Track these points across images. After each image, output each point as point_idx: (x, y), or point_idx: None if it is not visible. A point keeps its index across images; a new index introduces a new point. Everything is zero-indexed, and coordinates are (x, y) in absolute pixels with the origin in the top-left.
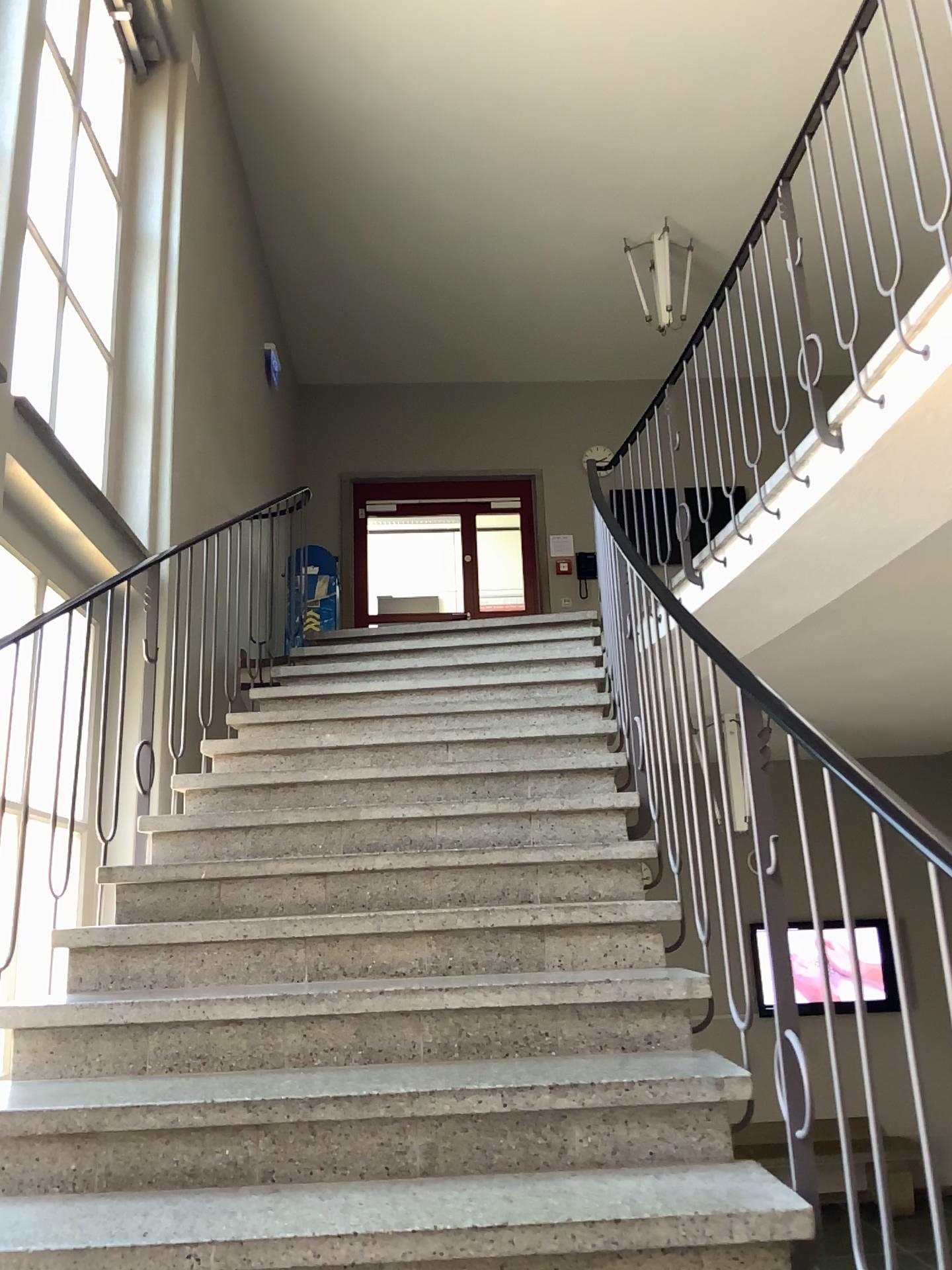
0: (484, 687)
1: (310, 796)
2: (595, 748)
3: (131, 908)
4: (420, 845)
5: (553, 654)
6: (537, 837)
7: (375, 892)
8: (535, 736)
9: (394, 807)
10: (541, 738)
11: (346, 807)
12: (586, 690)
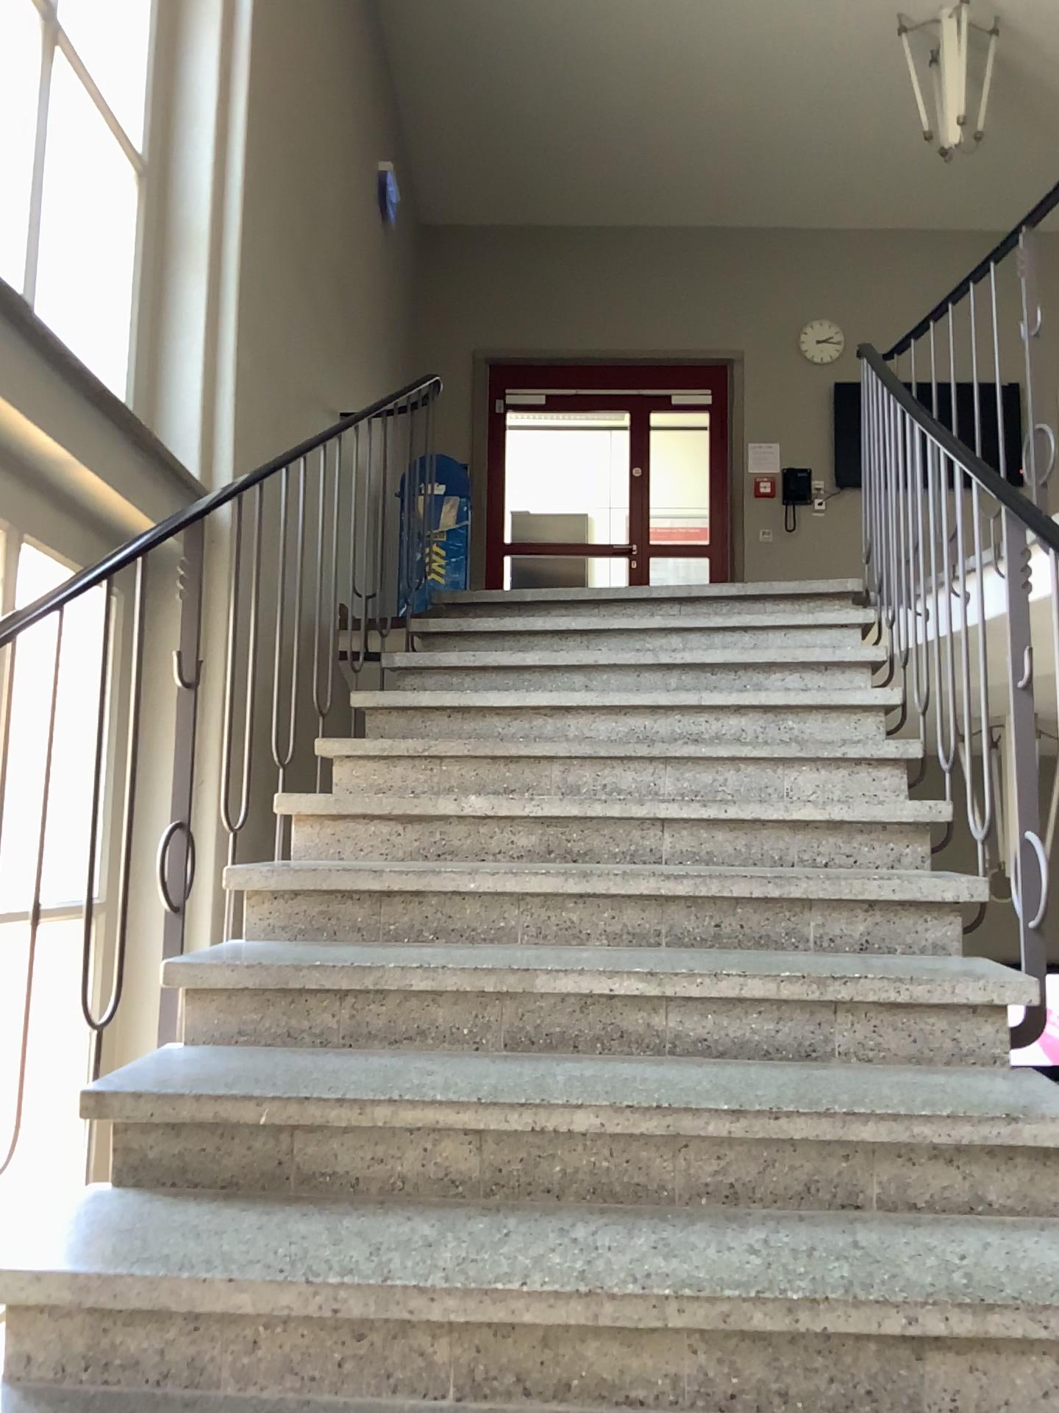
0: (710, 711)
1: (447, 913)
2: (910, 844)
3: (139, 1162)
4: (640, 1046)
5: (808, 654)
6: (847, 1042)
7: (573, 1171)
8: (806, 813)
9: (587, 949)
10: (815, 817)
11: (507, 942)
12: (874, 725)
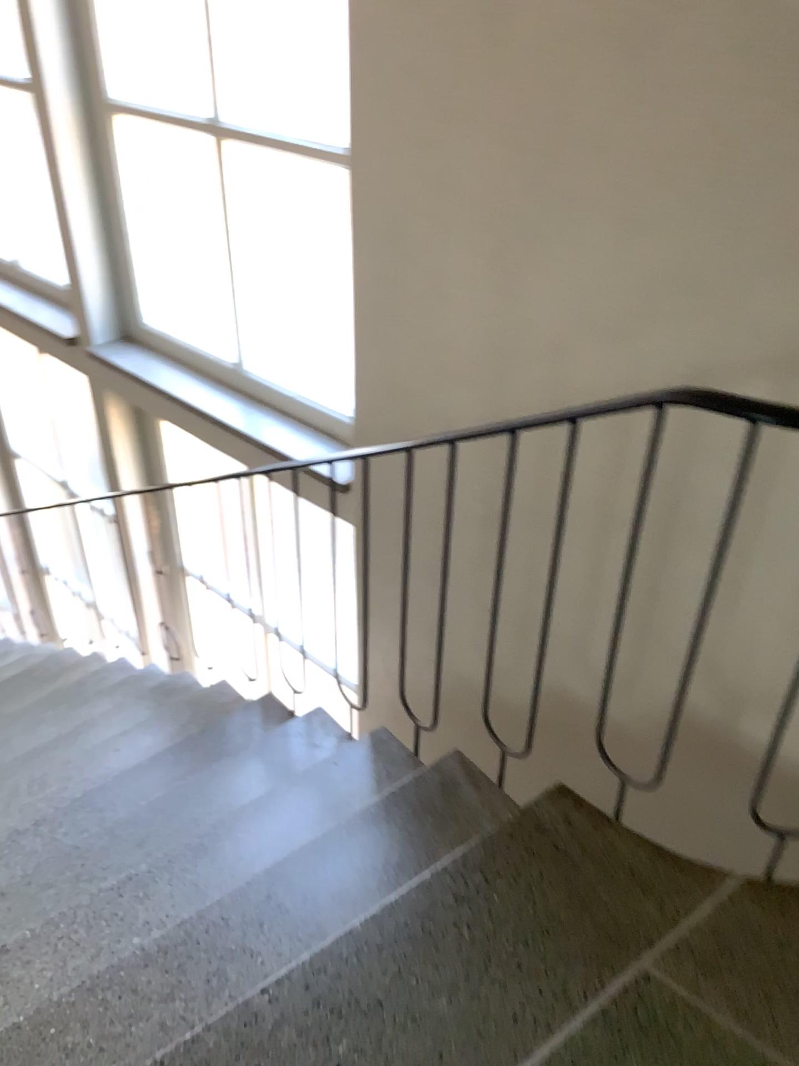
0: None
1: None
2: None
3: None
4: None
5: None
6: None
7: None
8: None
9: None
10: None
11: None
12: None
